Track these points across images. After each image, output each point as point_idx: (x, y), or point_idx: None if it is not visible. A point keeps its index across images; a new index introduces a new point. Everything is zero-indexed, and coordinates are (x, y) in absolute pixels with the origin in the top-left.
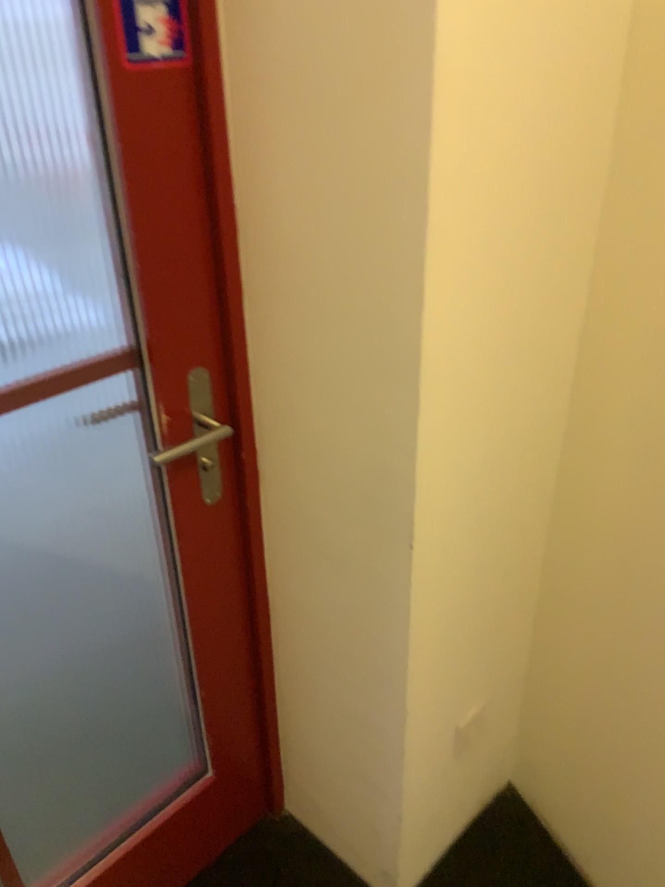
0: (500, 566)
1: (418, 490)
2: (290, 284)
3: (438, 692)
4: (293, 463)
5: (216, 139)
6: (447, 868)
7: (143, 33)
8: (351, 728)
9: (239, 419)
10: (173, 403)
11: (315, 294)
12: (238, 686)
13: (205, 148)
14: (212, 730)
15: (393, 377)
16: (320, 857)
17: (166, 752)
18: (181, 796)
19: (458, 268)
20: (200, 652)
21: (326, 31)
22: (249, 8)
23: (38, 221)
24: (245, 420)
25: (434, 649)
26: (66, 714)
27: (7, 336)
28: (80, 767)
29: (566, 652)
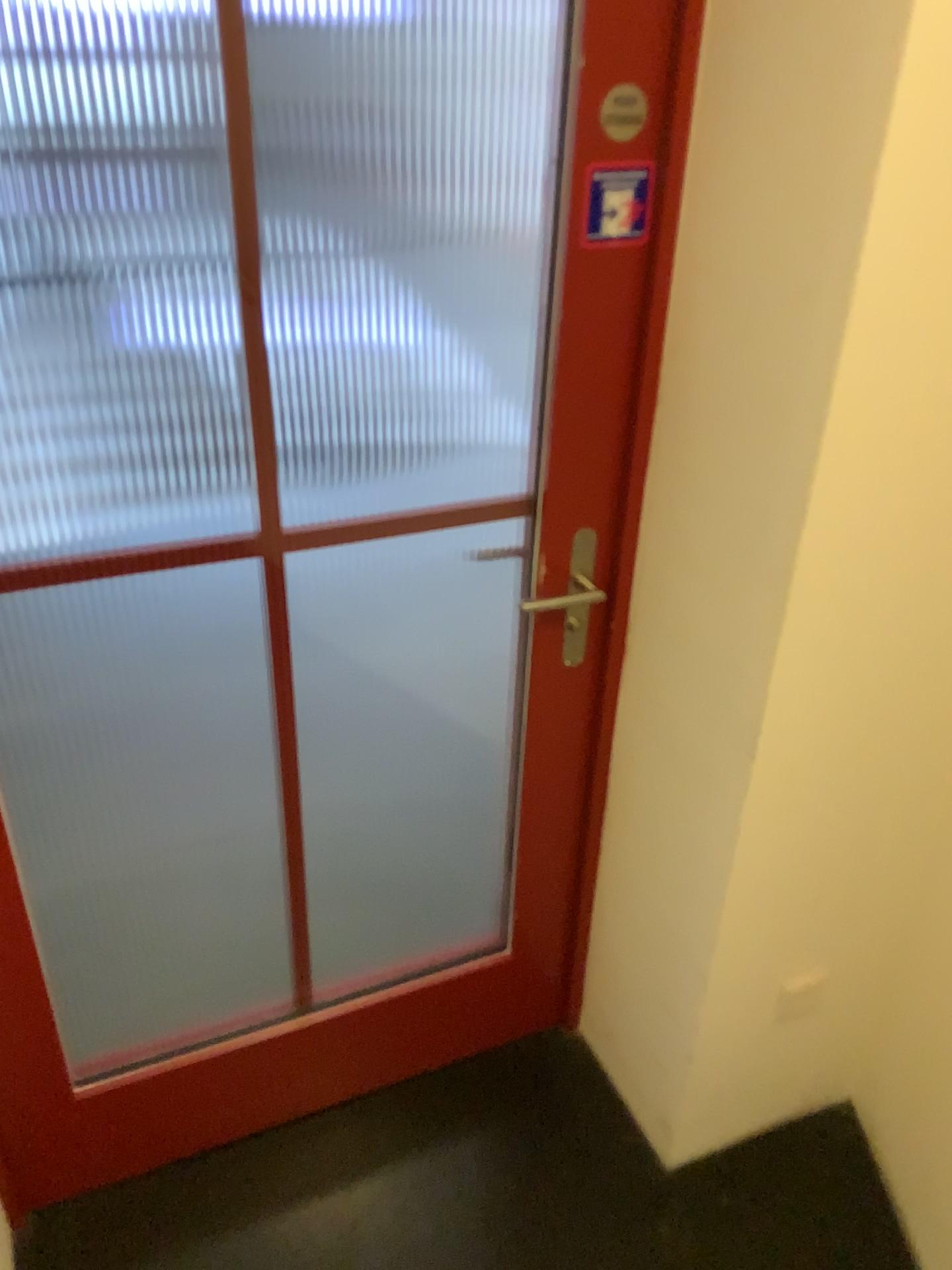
0: (869, 821)
1: (771, 702)
2: (693, 469)
3: (760, 933)
4: (660, 646)
5: (654, 317)
6: (737, 1151)
7: (605, 222)
8: (660, 944)
9: (618, 589)
10: (557, 558)
11: (712, 485)
12: (557, 867)
13: (642, 324)
14: (520, 905)
15: (765, 583)
16: (599, 1083)
17: (470, 929)
18: (474, 962)
19: (852, 491)
20: (527, 817)
21: (766, 252)
22: (708, 211)
23: (478, 332)
24: (624, 592)
25: (763, 881)
26: (380, 857)
27: (417, 444)
28: (382, 912)
29: (935, 950)
